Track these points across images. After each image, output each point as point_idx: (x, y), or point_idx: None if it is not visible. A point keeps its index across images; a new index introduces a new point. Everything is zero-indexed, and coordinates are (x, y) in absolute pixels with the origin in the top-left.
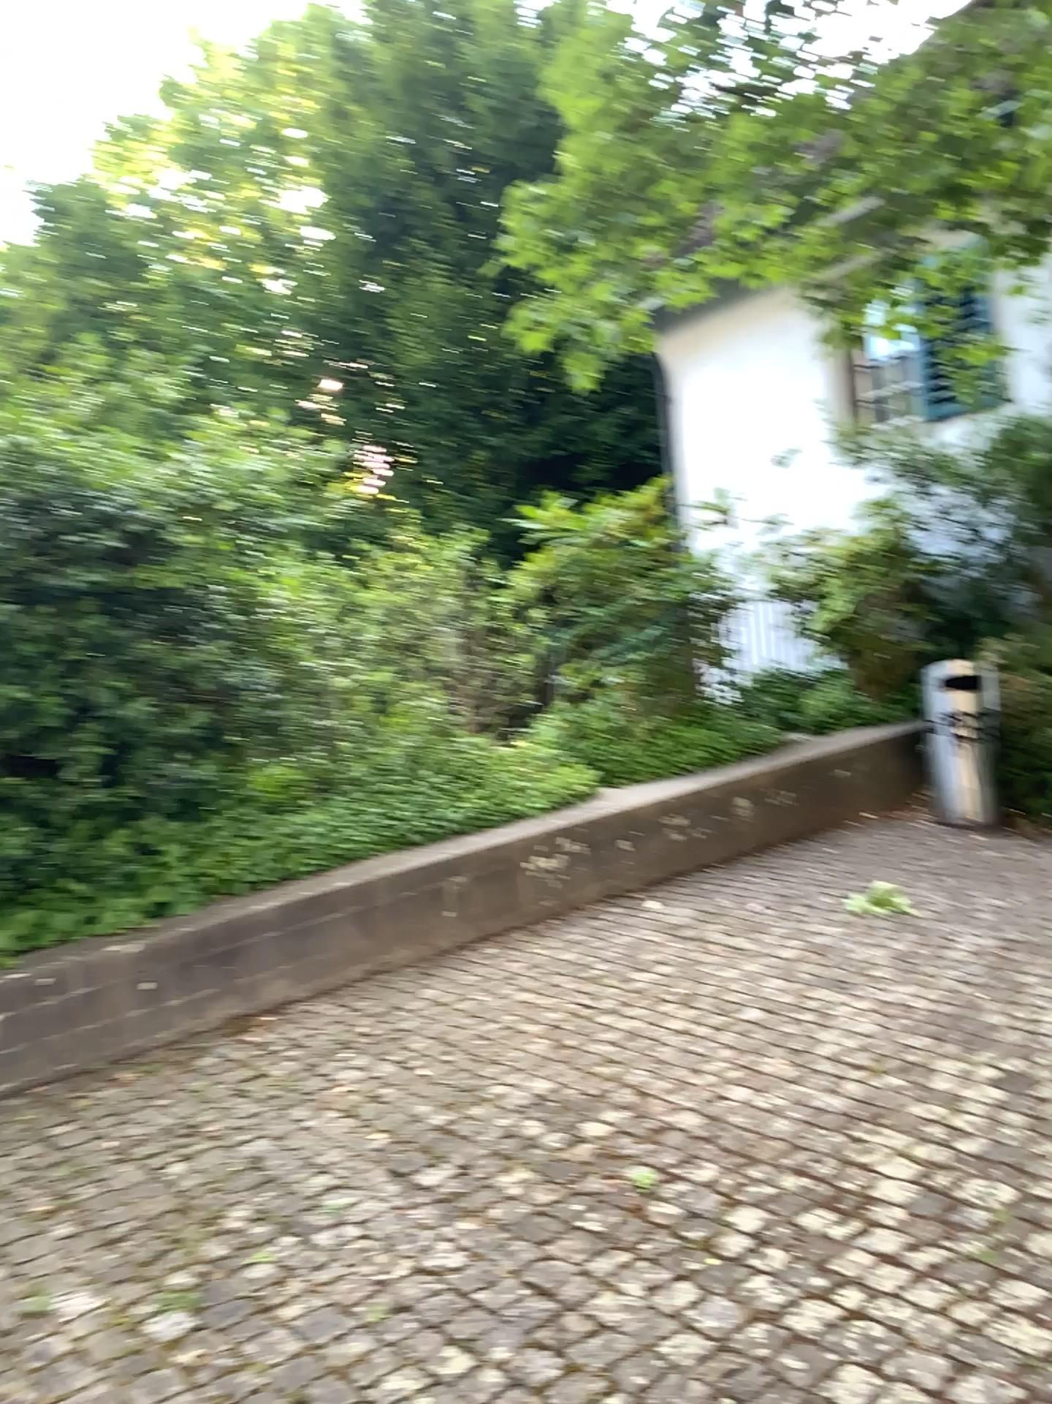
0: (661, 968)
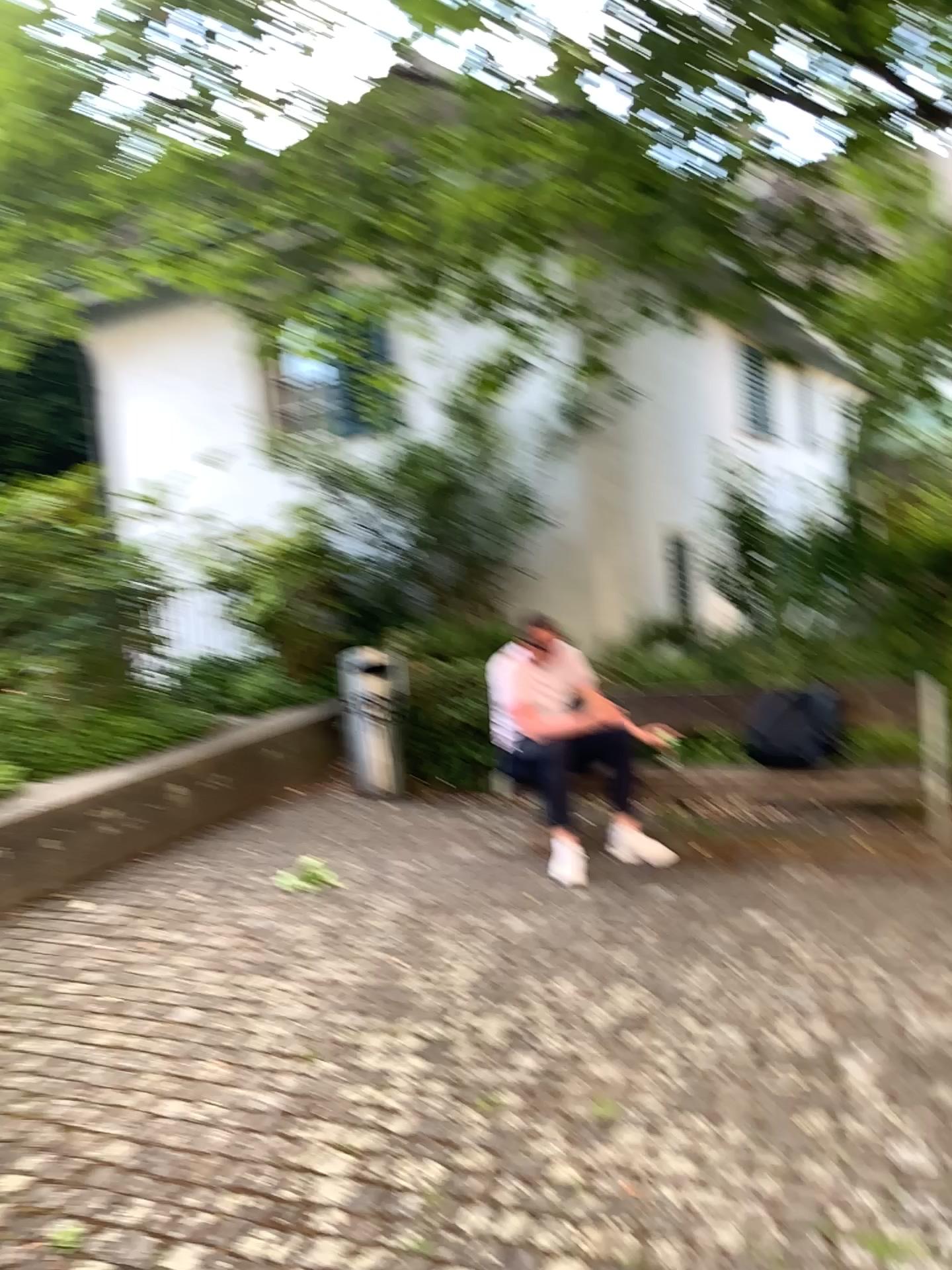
0: (95, 979)
